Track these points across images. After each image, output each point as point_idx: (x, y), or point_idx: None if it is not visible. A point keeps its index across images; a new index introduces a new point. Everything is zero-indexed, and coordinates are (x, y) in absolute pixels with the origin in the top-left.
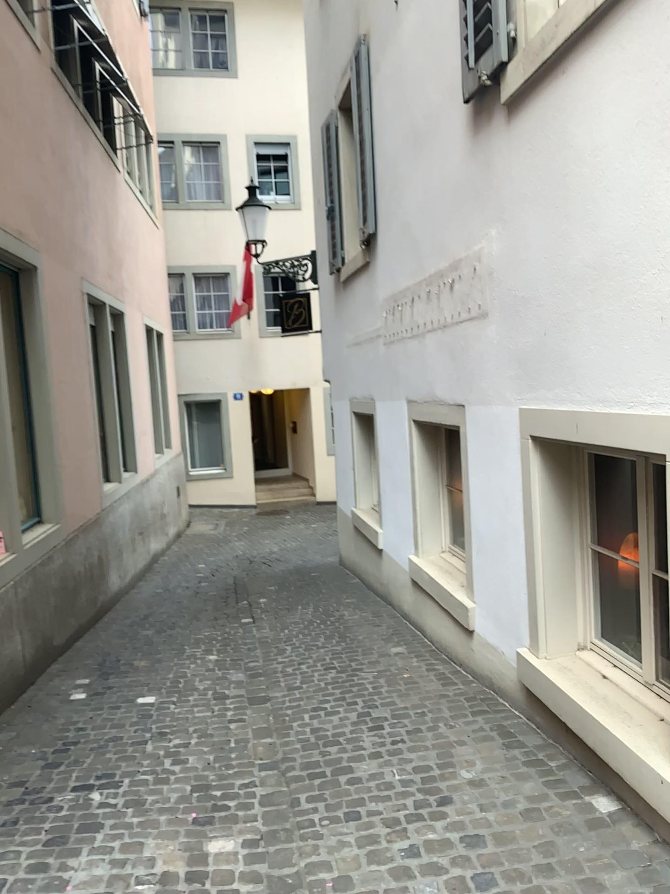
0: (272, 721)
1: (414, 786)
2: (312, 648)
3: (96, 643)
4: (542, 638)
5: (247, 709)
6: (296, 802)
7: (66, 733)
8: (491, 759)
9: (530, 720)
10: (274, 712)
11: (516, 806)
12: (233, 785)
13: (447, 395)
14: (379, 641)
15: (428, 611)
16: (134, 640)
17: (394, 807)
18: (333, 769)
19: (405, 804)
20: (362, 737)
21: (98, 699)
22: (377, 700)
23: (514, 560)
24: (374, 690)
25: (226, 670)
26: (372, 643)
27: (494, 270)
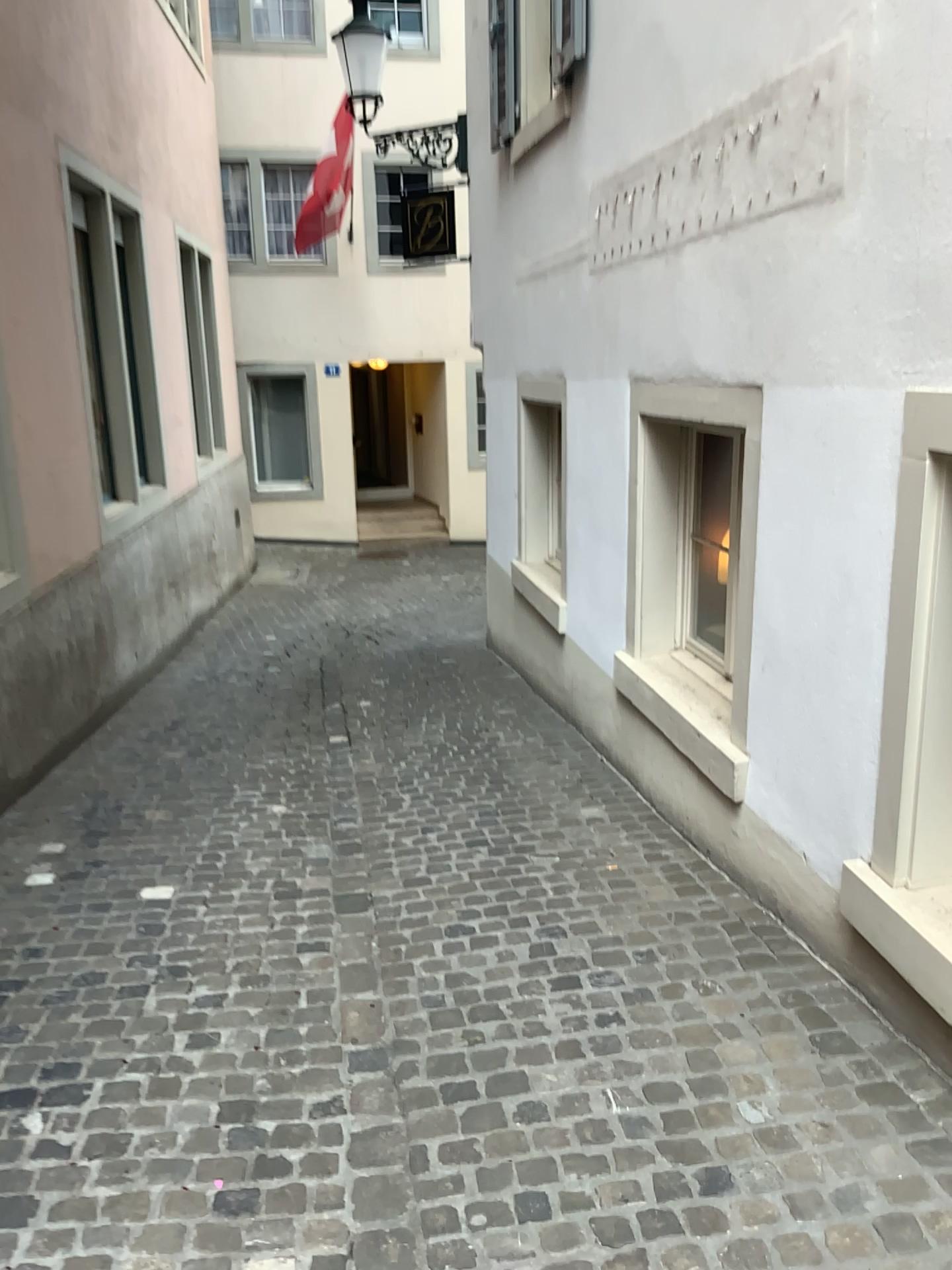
0: (376, 958)
1: (654, 1144)
2: (447, 804)
3: (84, 774)
4: (901, 850)
5: (332, 930)
6: (421, 1169)
7: (1, 970)
8: (800, 1083)
9: (861, 993)
10: (379, 940)
11: (868, 1213)
12: (299, 1114)
13: (723, 367)
14: (562, 795)
15: (651, 752)
16: (147, 772)
17: (619, 1199)
18: (492, 1086)
19: (641, 1191)
20: (542, 1009)
21: (71, 893)
22: (566, 922)
23: (849, 693)
24: (560, 901)
25: (299, 843)
26: (550, 799)
27: (871, 90)
